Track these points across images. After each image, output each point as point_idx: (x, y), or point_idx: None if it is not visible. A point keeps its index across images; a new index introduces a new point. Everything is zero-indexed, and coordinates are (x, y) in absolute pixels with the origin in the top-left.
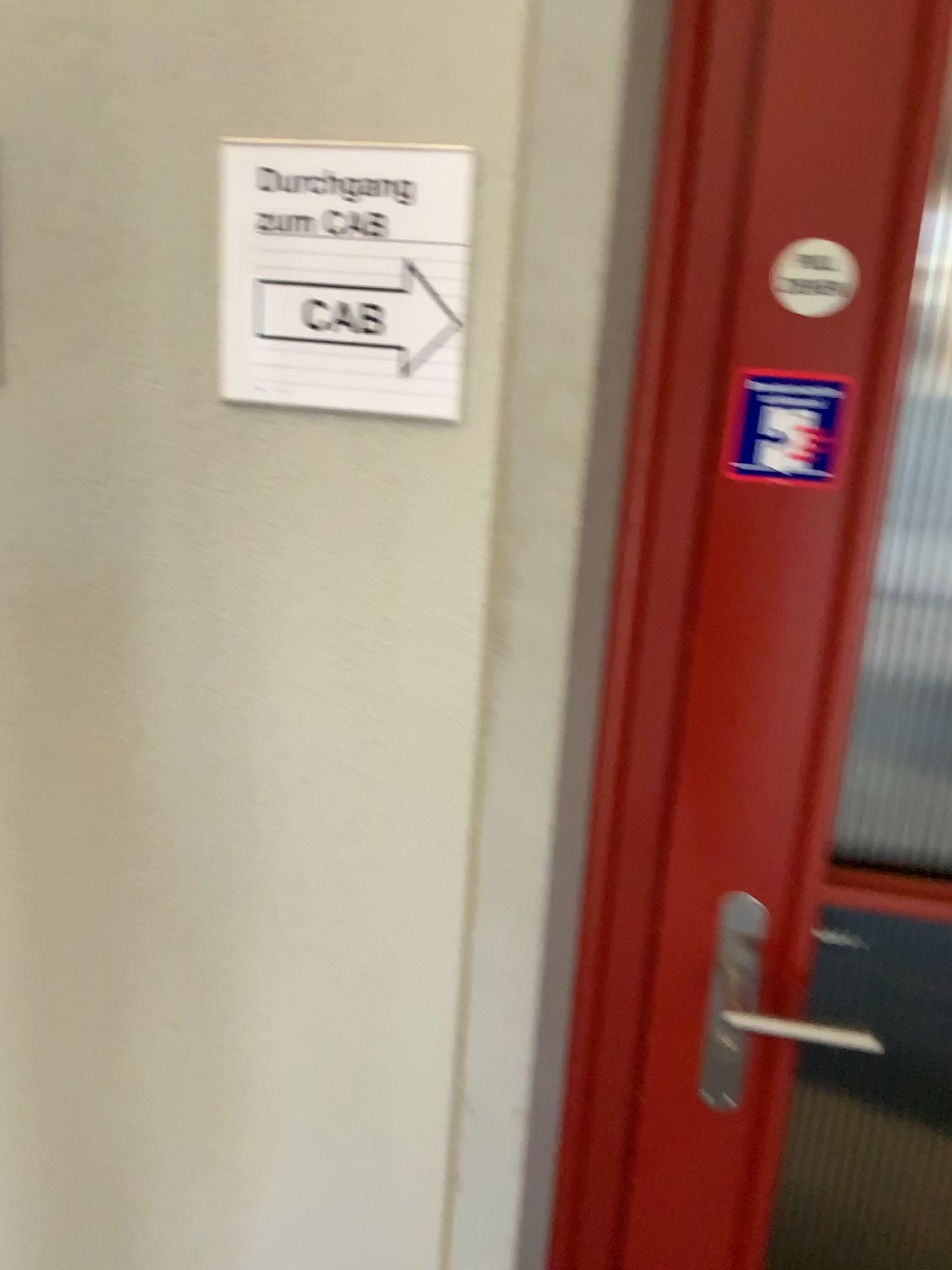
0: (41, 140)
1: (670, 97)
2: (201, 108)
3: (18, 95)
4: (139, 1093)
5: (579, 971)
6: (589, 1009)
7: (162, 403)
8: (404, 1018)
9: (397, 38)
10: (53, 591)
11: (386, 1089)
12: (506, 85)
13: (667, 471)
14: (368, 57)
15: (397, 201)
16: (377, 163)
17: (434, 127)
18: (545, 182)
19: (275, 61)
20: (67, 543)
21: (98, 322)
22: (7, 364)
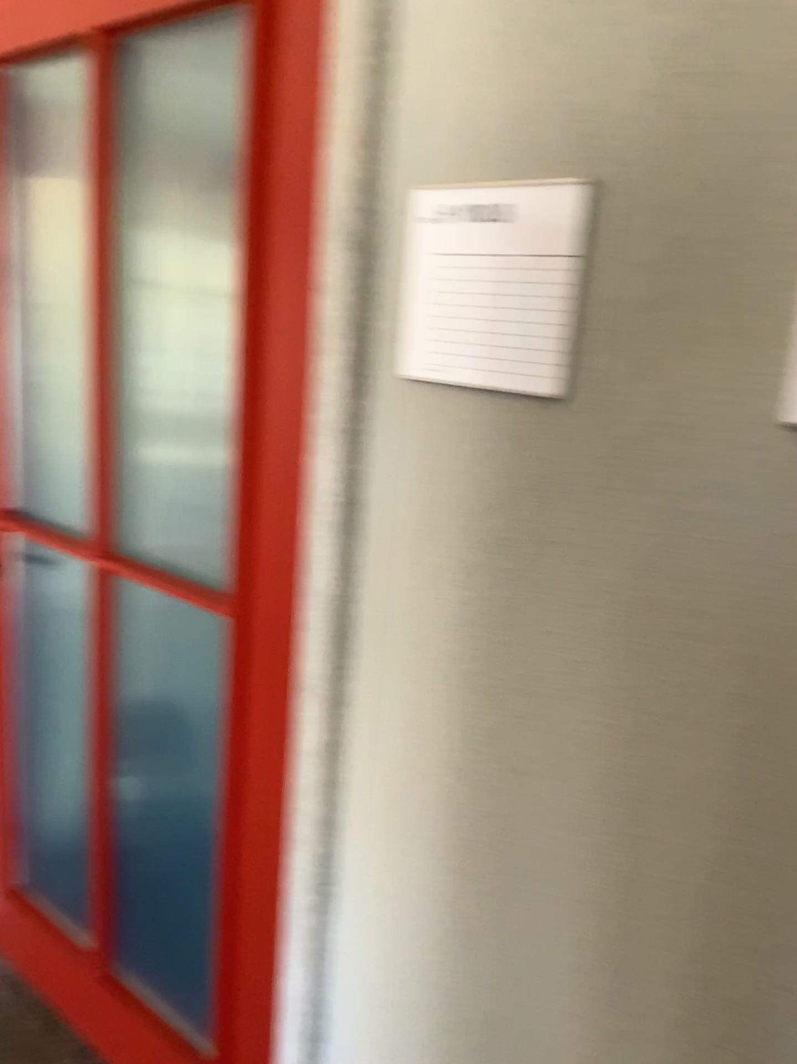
0: (638, 185)
1: None
2: None
3: (623, 148)
4: (593, 1063)
5: None
6: None
7: (719, 425)
8: None
9: None
10: (586, 586)
11: None
12: None
13: None
14: None
15: None
16: None
17: None
18: None
19: None
20: (605, 545)
21: (666, 347)
22: (576, 383)
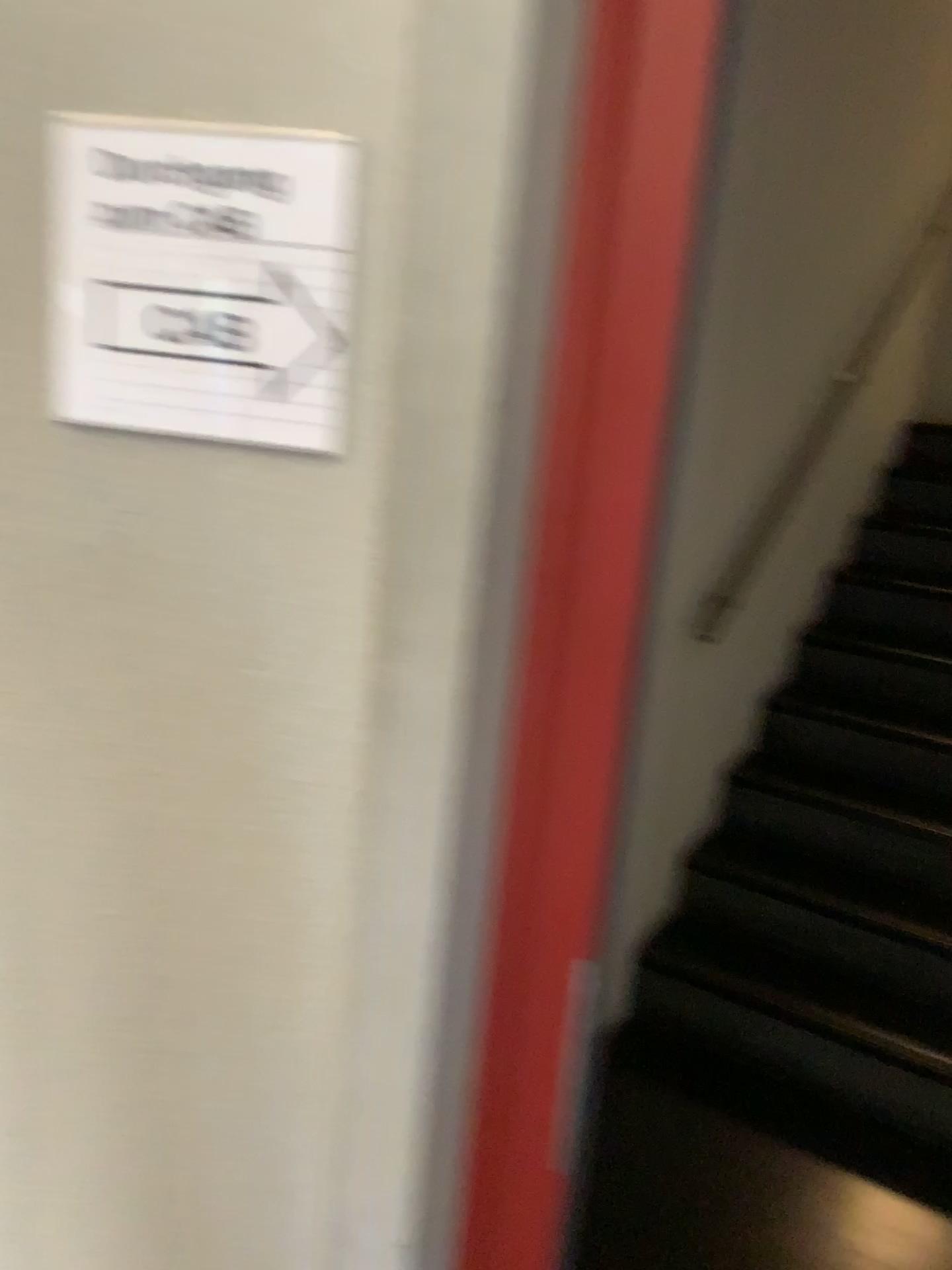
0: None
1: (596, 84)
2: (39, 76)
3: None
4: None
5: (476, 1095)
6: (488, 1138)
7: None
8: (270, 1147)
9: (268, 0)
10: None
11: (249, 1225)
12: (394, 60)
13: (588, 523)
14: (233, 21)
15: (266, 195)
16: (242, 148)
17: (309, 107)
18: (437, 177)
19: (125, 23)
20: None
21: None
22: None
